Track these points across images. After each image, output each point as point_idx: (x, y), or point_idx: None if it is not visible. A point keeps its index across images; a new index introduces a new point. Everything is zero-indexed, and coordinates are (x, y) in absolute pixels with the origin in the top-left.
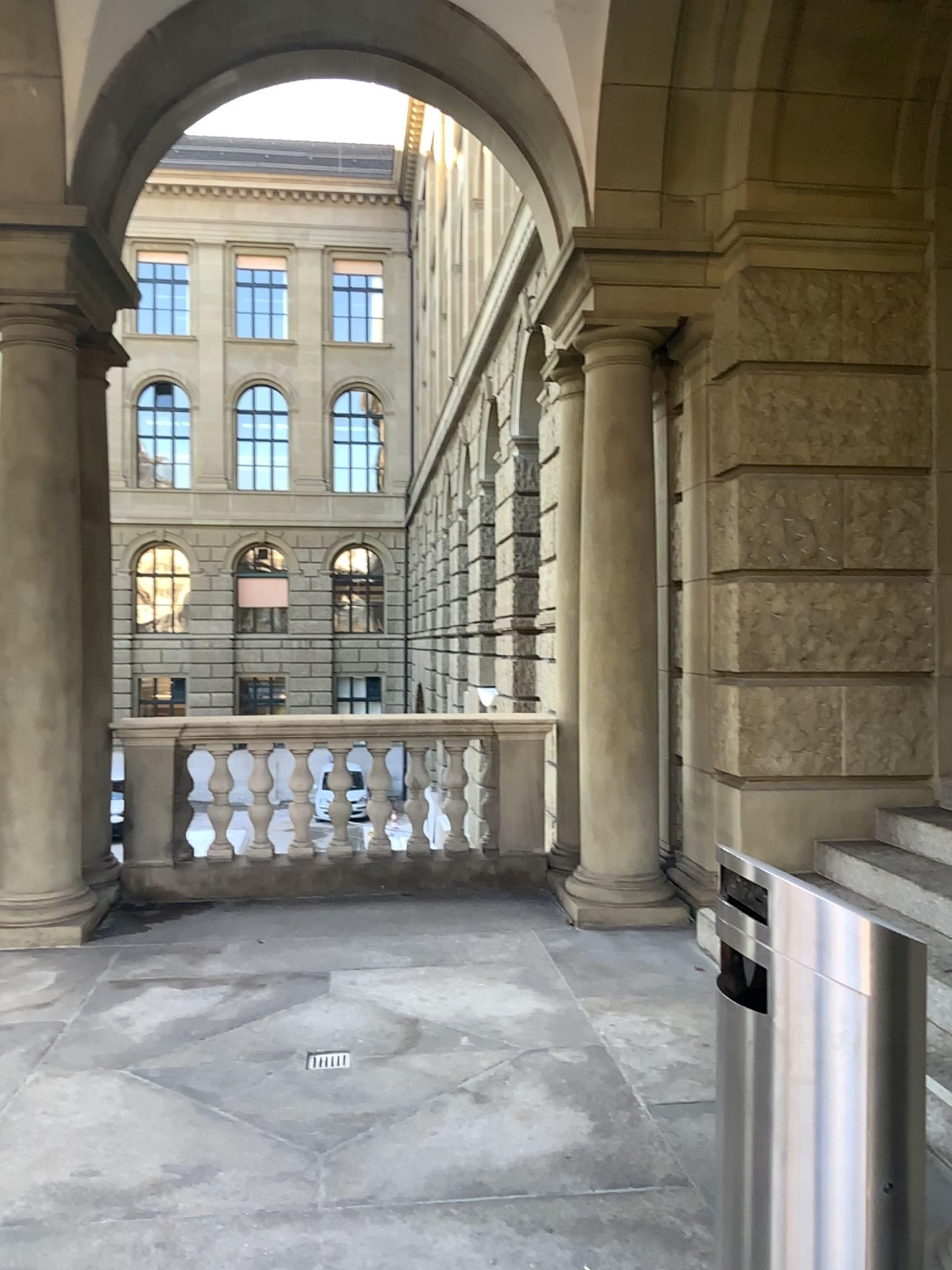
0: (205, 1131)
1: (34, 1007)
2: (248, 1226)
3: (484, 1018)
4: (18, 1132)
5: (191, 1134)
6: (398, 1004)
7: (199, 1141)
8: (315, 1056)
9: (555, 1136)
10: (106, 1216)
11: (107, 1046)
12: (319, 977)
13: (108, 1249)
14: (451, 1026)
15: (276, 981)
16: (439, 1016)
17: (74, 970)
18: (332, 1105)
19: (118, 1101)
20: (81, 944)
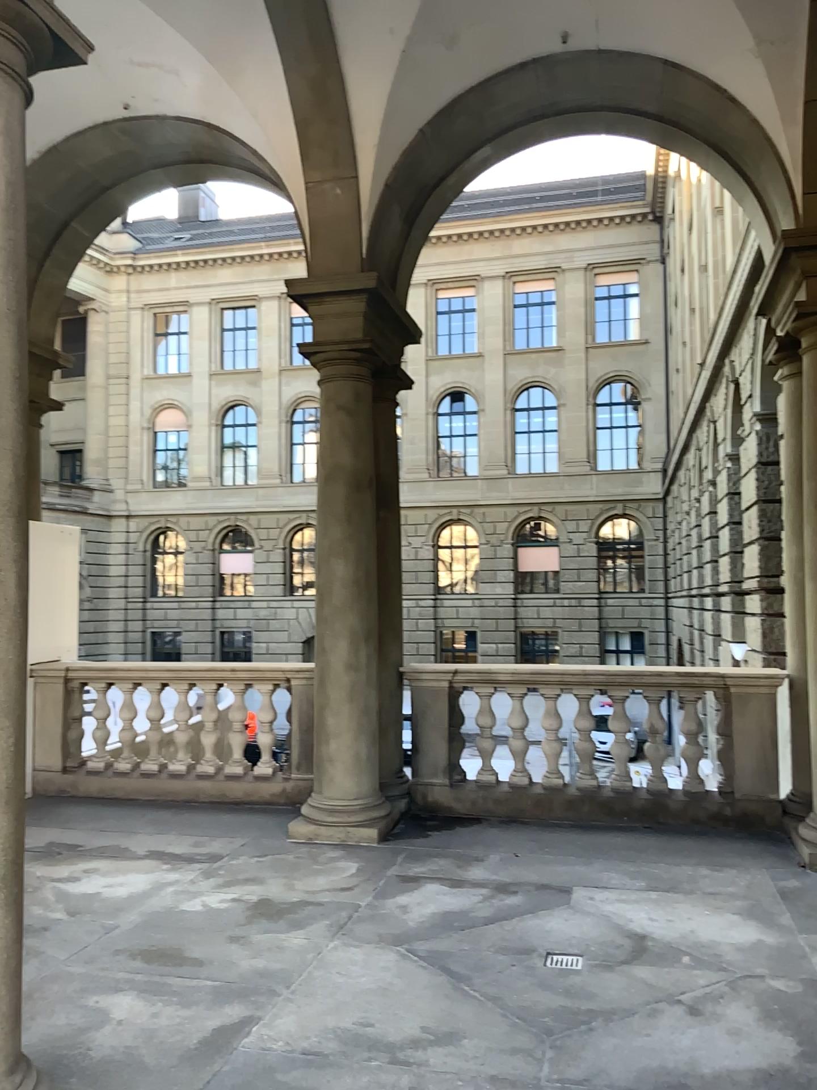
0: (456, 1004)
1: (338, 890)
2: (483, 1086)
3: (706, 941)
4: (319, 984)
5: (446, 1006)
6: (628, 920)
7: (451, 1012)
8: (552, 956)
9: (762, 1055)
10: (375, 1058)
11: (389, 927)
12: (562, 890)
13: (375, 1085)
14: (674, 945)
15: (526, 890)
16: (665, 935)
17: (370, 865)
18: (562, 999)
19: (393, 971)
20: (378, 845)
